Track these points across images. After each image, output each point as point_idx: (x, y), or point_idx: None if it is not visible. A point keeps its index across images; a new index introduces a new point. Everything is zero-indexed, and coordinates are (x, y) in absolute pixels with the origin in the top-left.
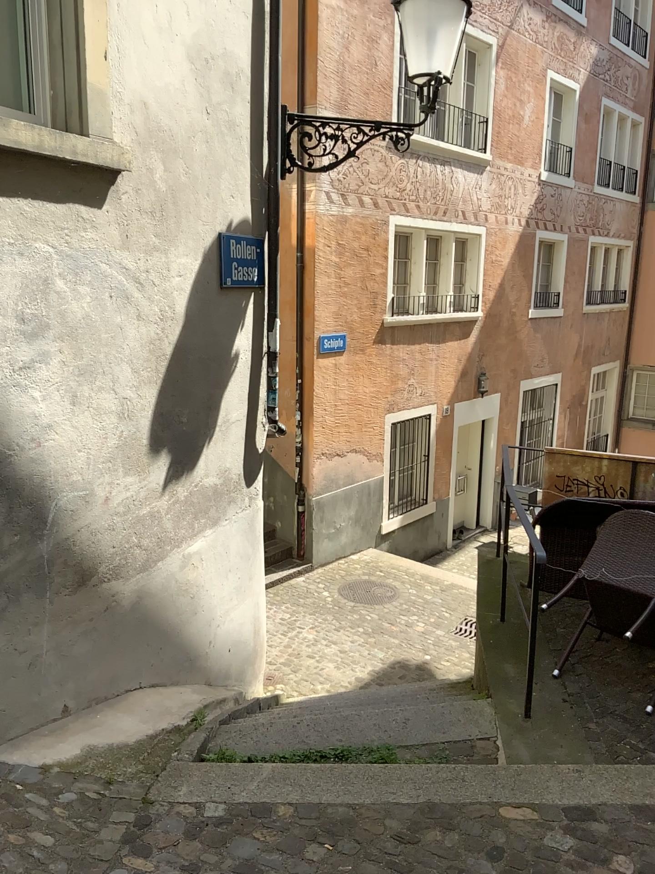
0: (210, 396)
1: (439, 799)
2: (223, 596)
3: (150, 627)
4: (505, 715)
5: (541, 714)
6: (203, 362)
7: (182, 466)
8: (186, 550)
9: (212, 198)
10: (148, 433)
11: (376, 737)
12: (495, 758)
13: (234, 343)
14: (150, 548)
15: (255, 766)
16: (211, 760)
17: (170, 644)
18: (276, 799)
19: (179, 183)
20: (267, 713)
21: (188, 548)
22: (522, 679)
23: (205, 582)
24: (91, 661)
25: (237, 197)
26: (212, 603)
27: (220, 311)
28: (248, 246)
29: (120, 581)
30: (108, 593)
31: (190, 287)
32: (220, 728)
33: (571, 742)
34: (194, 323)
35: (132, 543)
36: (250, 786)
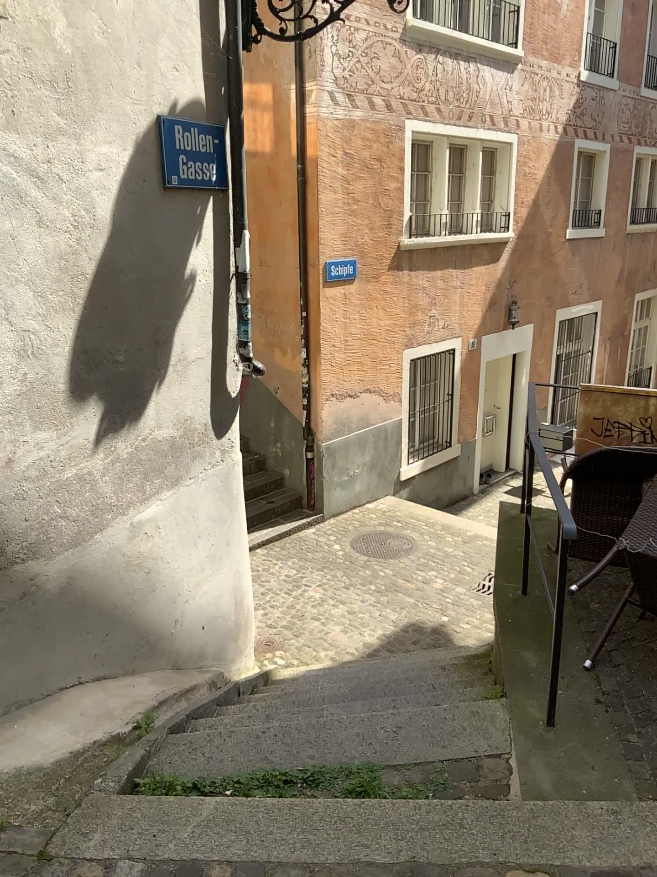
0: (156, 328)
1: (426, 858)
2: (190, 567)
3: (89, 612)
4: (522, 722)
5: (567, 721)
6: (145, 284)
7: (123, 416)
8: (135, 516)
9: (145, 69)
10: (67, 375)
11: (358, 752)
12: (505, 789)
13: (188, 261)
14: (82, 517)
15: (194, 802)
16: (142, 790)
17: (120, 629)
18: (210, 855)
19: (91, 44)
20: (234, 711)
21: (138, 513)
22: (546, 670)
23: (164, 553)
24: (5, 659)
25: (183, 70)
26: (176, 577)
27: (165, 220)
28: (201, 136)
29: (41, 560)
30: (22, 576)
31: (118, 186)
32: (169, 737)
33: (605, 764)
34: (127, 233)
35: (54, 513)
36: (180, 835)
